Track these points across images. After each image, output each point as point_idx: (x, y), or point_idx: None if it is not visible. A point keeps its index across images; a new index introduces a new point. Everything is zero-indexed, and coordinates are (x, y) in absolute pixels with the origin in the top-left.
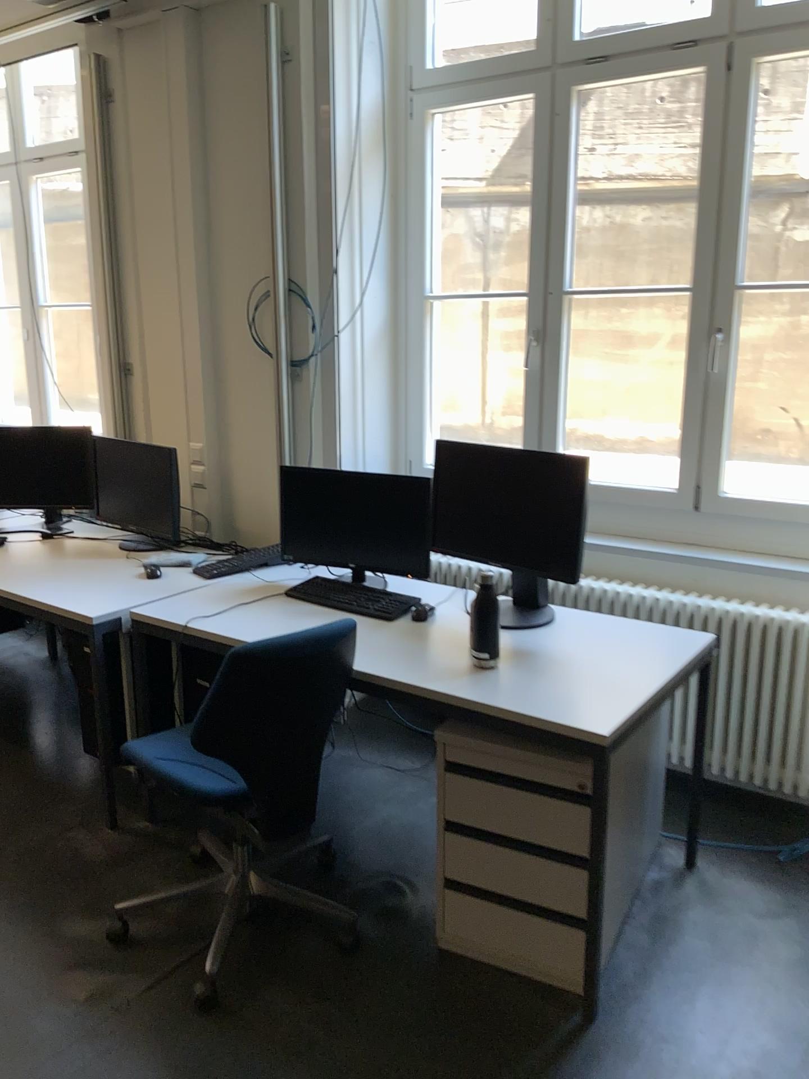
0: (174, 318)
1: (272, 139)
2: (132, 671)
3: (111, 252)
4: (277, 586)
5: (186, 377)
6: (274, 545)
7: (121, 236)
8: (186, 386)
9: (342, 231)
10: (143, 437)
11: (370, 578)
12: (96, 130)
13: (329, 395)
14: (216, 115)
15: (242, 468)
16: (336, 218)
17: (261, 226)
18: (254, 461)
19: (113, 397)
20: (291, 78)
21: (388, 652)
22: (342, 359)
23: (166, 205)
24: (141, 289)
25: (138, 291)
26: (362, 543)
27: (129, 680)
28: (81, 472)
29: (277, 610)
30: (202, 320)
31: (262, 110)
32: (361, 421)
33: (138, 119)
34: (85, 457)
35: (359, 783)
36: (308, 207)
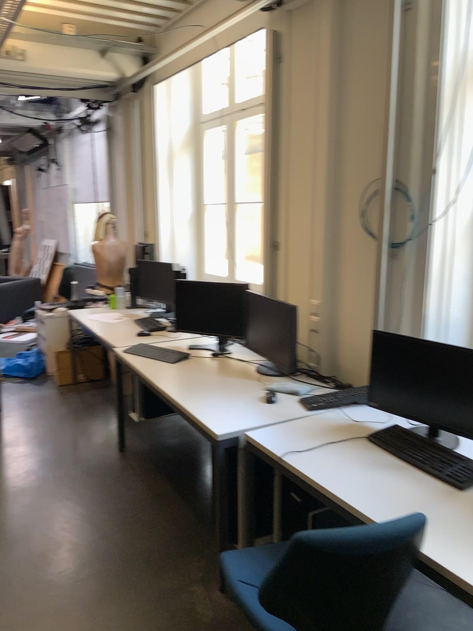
0: (309, 210)
1: (390, 72)
2: (246, 475)
3: (272, 165)
4: (362, 428)
5: (314, 252)
6: (366, 382)
7: (279, 154)
8: (313, 258)
9: (443, 141)
10: (282, 292)
11: (444, 432)
12: (269, 84)
13: (420, 272)
14: (349, 60)
15: (348, 321)
16: (438, 131)
17: (376, 140)
18: (357, 317)
19: (266, 263)
20: (409, 22)
21: (457, 534)
22: (434, 243)
23: (309, 130)
24: (289, 190)
25: (287, 192)
26: (439, 403)
27: (243, 483)
28: (240, 314)
29: (359, 454)
30: (328, 212)
31: (384, 50)
32: (446, 292)
33: (296, 72)
34: (243, 304)
35: (419, 602)
36: (415, 123)
